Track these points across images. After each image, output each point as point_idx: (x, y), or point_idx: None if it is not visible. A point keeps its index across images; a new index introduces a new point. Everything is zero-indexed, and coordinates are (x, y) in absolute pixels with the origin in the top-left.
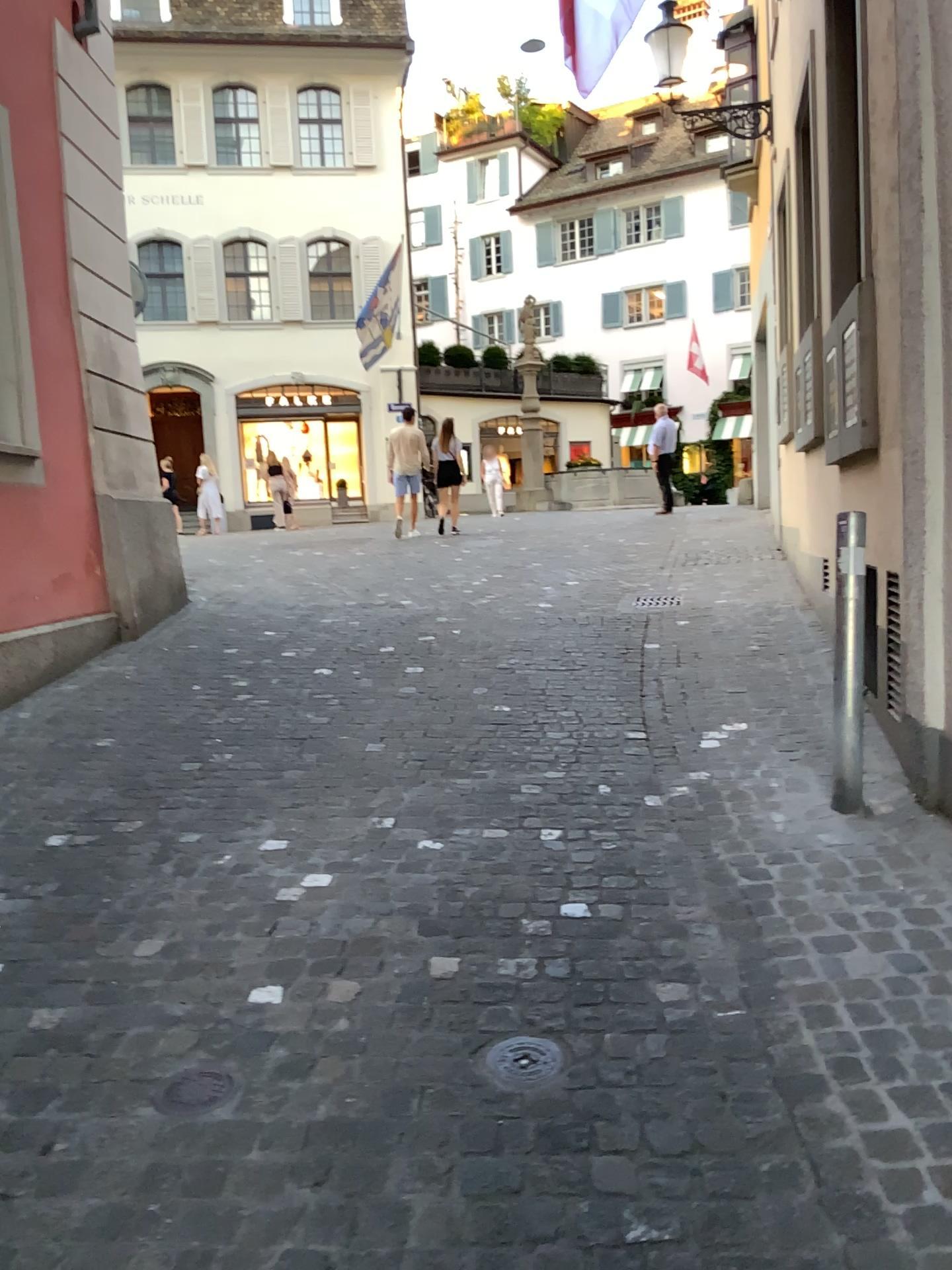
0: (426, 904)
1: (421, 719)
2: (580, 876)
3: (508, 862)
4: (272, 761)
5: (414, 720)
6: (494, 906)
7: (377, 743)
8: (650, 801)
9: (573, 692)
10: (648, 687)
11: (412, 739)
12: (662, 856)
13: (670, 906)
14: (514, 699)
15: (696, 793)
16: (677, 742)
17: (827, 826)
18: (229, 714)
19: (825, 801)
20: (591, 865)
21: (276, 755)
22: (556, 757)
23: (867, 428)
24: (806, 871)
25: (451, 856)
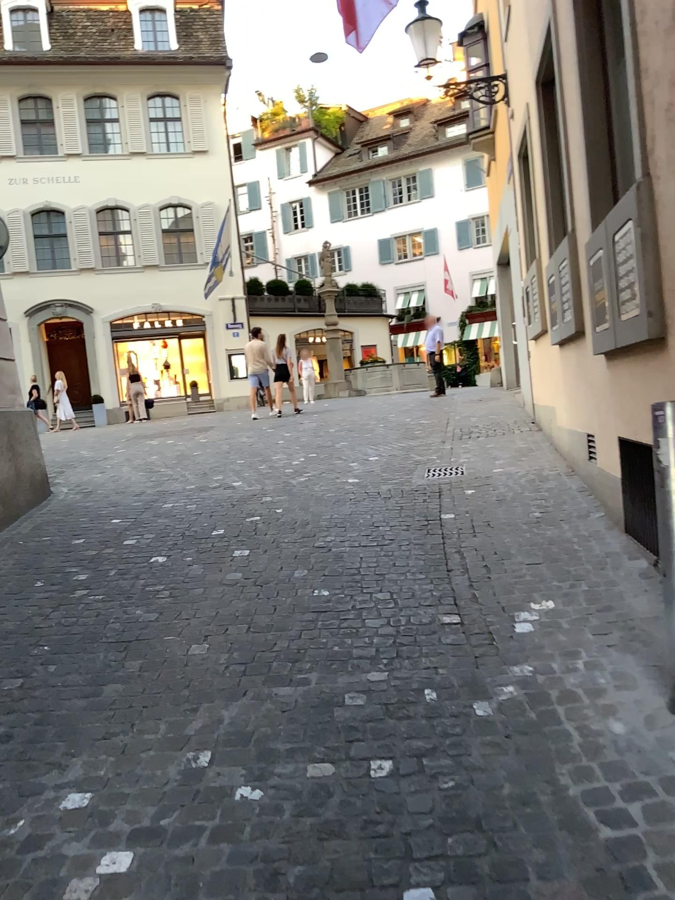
0: (239, 898)
1: (244, 611)
2: (417, 833)
3: (334, 813)
4: (95, 673)
5: (238, 613)
6: (321, 895)
7: (201, 643)
8: (477, 709)
9: (385, 571)
10: (453, 563)
11: (235, 637)
12: (504, 795)
13: (529, 884)
14: (331, 583)
15: (522, 694)
16: (491, 627)
17: (673, 739)
18: (64, 615)
19: (659, 702)
20: (427, 815)
21: (100, 665)
22: (375, 651)
23: (648, 318)
24: (672, 814)
25: (271, 807)
